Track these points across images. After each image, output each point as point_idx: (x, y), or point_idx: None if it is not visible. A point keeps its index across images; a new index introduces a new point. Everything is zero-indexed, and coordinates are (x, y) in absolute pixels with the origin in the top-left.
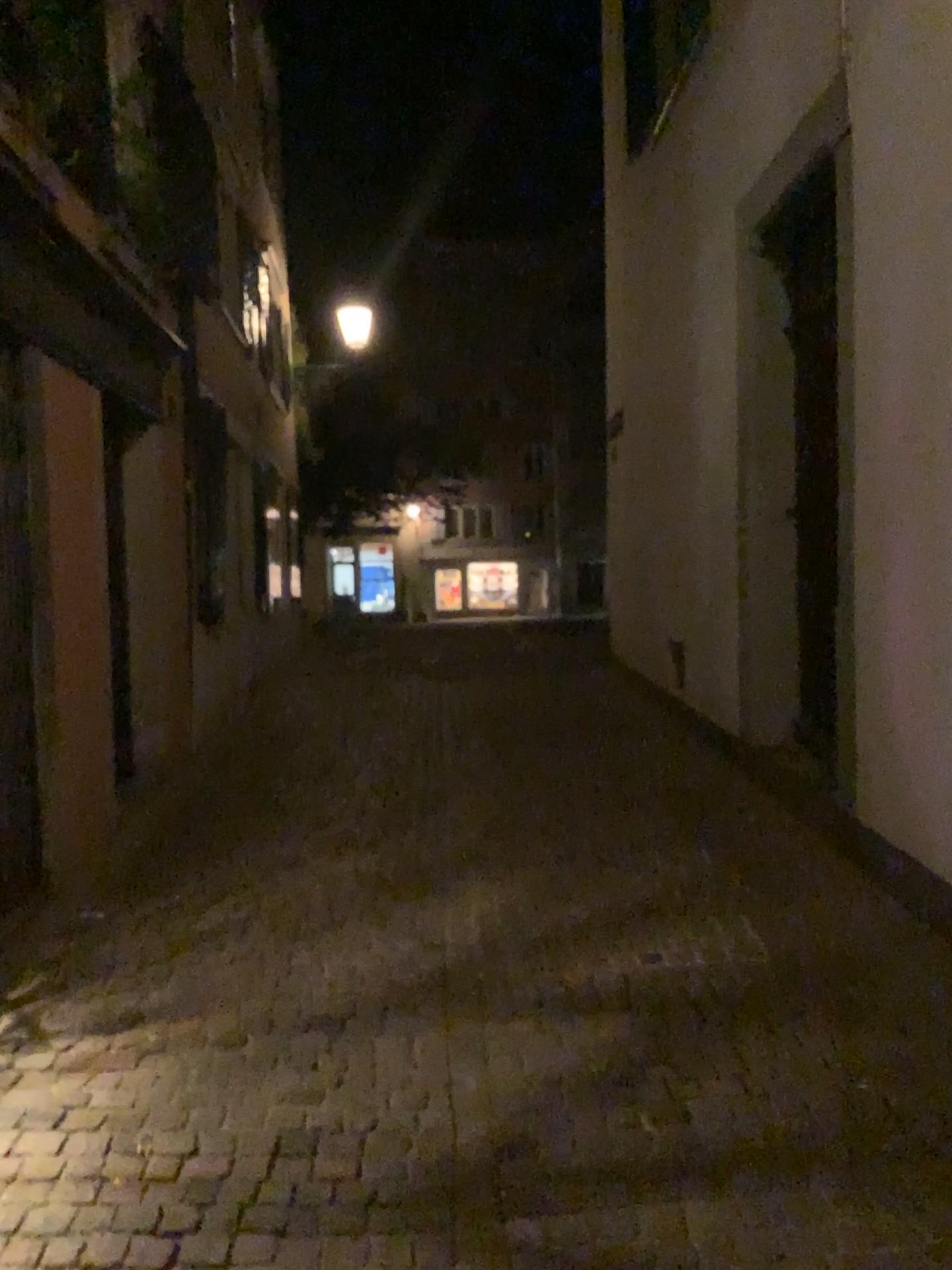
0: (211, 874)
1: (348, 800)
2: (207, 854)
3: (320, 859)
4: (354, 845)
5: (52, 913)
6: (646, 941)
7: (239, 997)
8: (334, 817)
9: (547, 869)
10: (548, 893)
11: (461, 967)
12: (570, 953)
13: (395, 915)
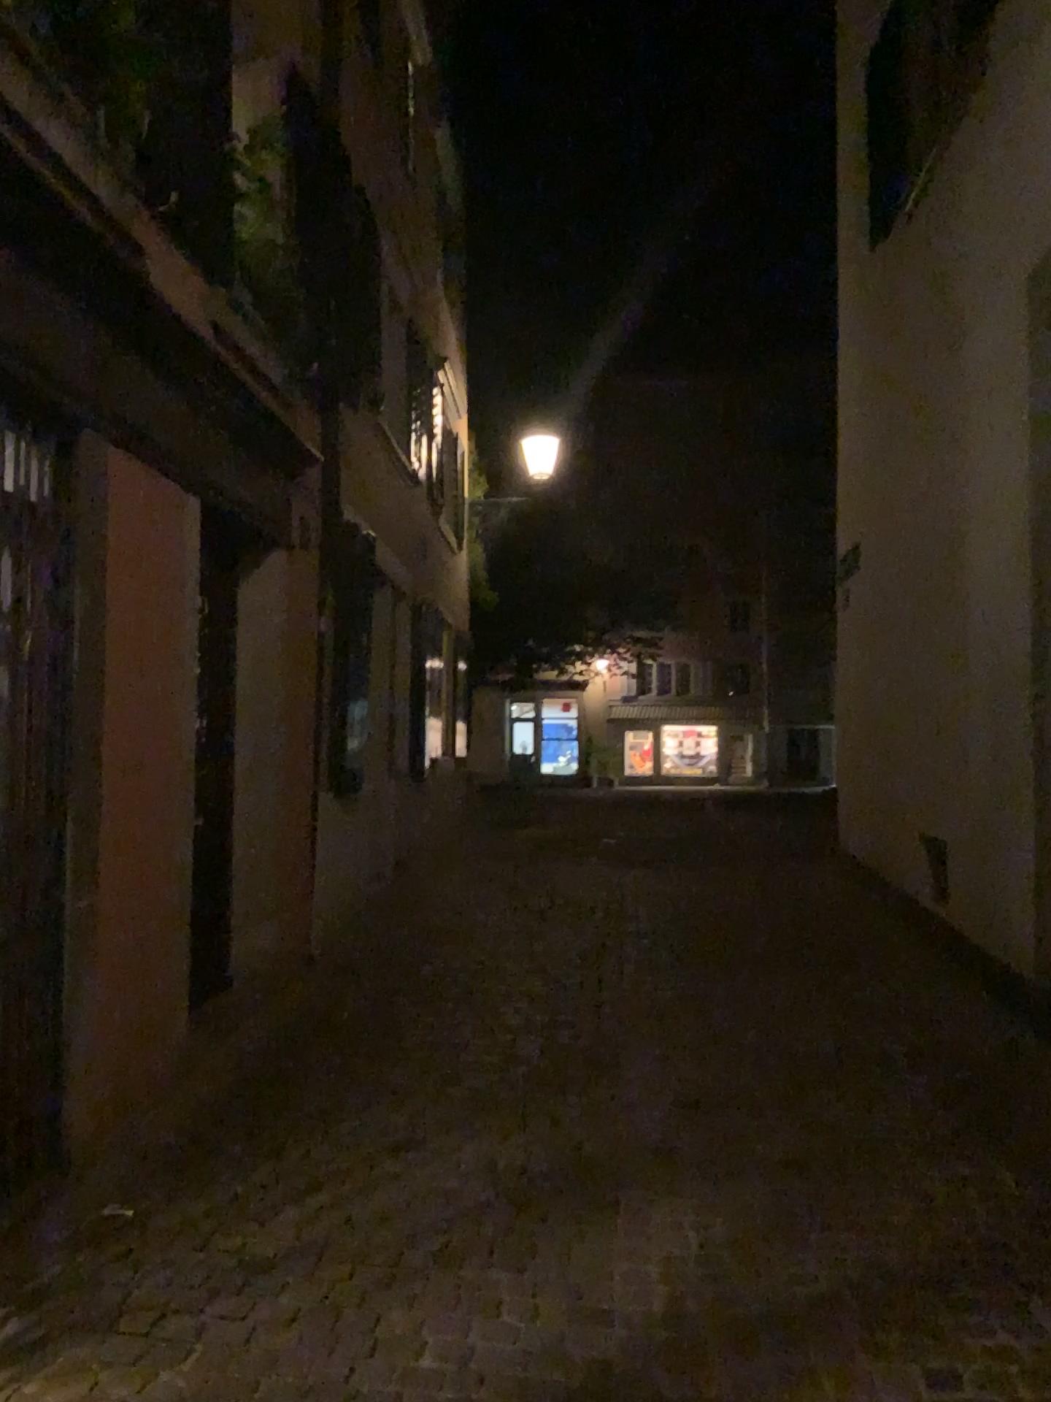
0: (293, 1154)
1: (493, 1042)
2: (294, 1120)
3: (444, 1139)
4: (494, 1117)
5: (60, 1211)
6: (931, 1343)
7: (288, 1401)
8: (473, 1068)
9: (767, 1182)
10: (770, 1229)
11: (635, 1367)
12: (809, 1357)
13: (540, 1252)
